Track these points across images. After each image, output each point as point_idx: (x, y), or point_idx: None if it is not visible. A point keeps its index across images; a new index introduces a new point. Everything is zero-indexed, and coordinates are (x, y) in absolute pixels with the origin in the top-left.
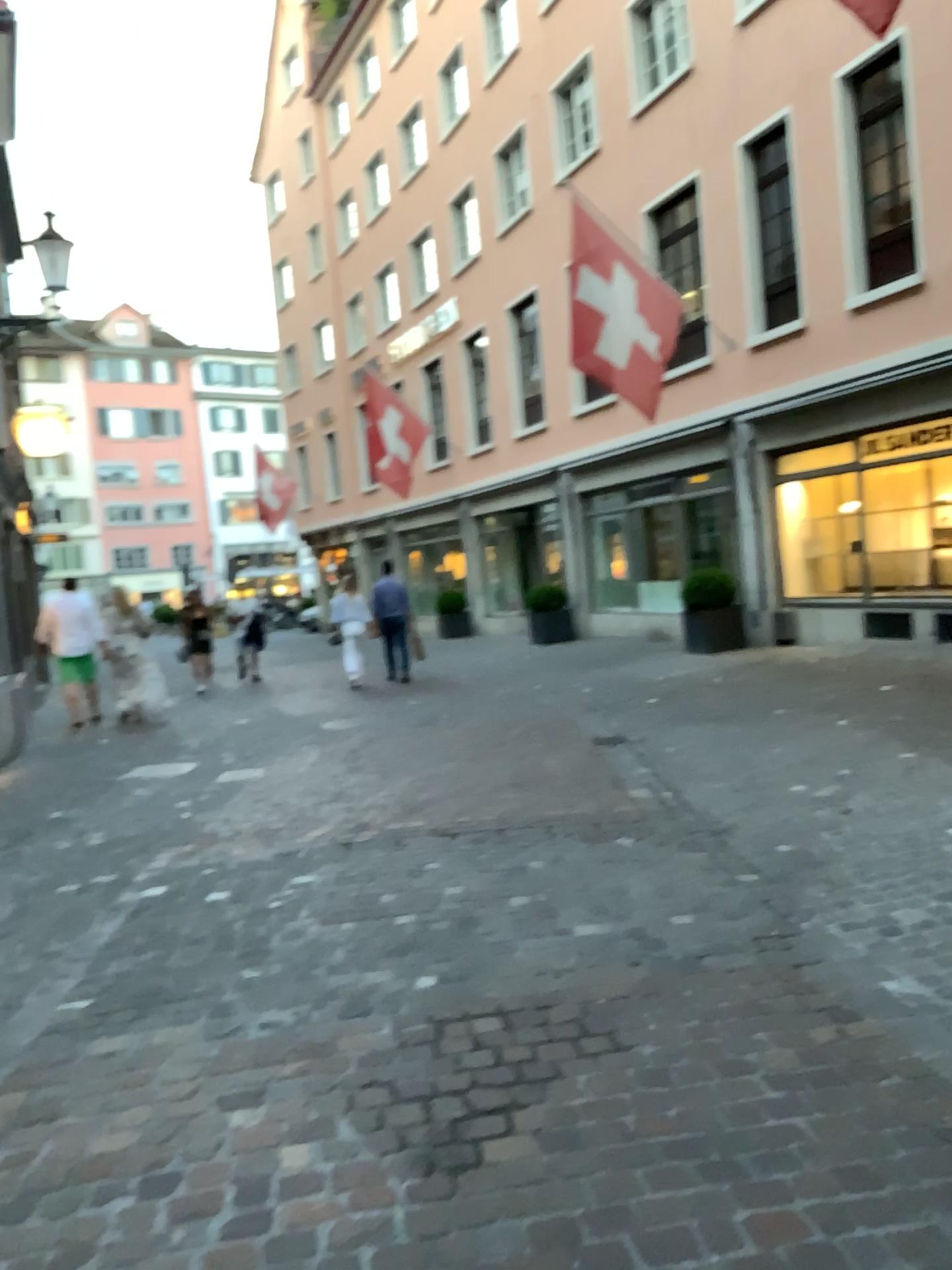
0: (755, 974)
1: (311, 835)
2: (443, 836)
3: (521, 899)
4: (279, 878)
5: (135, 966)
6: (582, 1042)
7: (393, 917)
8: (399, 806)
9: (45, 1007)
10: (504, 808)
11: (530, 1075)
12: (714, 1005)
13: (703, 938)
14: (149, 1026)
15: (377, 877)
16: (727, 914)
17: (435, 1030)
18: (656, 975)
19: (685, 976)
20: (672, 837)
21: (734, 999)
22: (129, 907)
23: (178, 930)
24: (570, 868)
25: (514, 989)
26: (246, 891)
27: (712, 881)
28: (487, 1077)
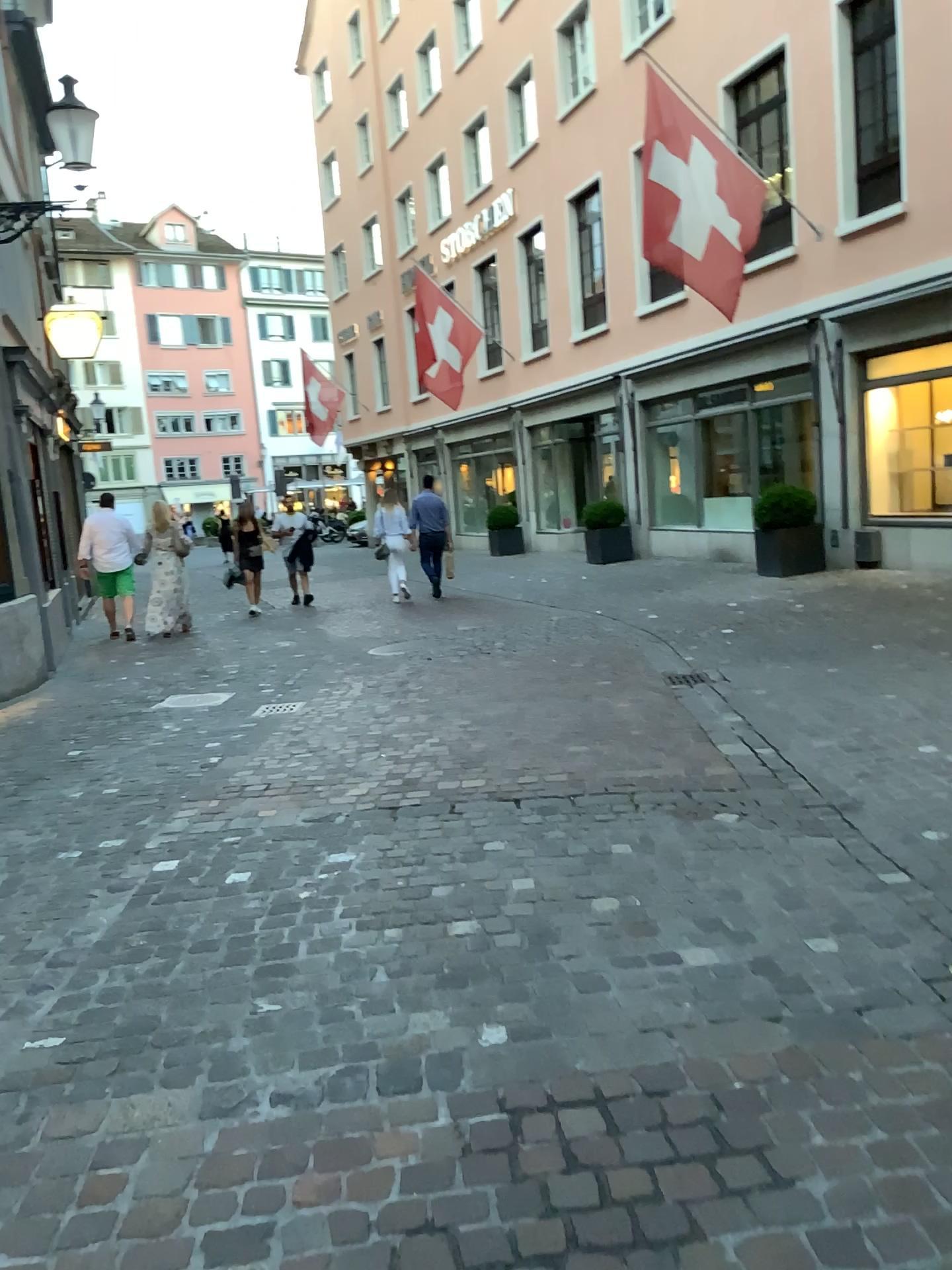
0: (949, 1051)
1: (349, 798)
2: (506, 805)
3: (610, 904)
4: (310, 861)
5: (123, 988)
6: (724, 1174)
7: (448, 925)
8: (453, 762)
9: (3, 1050)
10: (576, 769)
11: (655, 1237)
12: (903, 1108)
13: (861, 981)
14: (127, 1096)
15: (428, 862)
16: (884, 941)
17: (510, 1131)
18: (808, 1045)
19: (848, 1048)
20: (786, 815)
21: (929, 1098)
22: (129, 894)
23: (182, 934)
24: (666, 859)
25: (614, 1060)
26: (270, 878)
27: (852, 885)
28: (591, 1237)
